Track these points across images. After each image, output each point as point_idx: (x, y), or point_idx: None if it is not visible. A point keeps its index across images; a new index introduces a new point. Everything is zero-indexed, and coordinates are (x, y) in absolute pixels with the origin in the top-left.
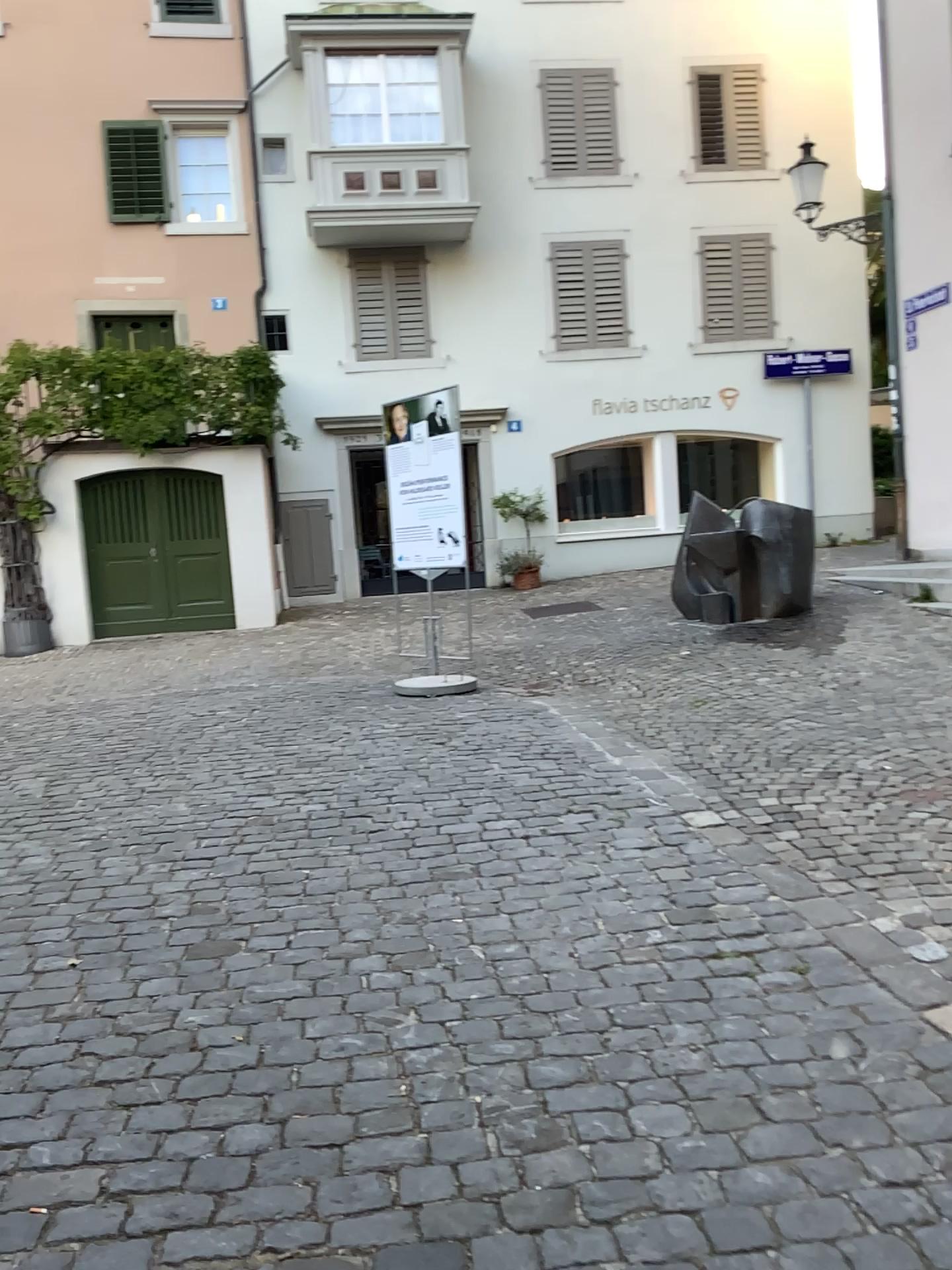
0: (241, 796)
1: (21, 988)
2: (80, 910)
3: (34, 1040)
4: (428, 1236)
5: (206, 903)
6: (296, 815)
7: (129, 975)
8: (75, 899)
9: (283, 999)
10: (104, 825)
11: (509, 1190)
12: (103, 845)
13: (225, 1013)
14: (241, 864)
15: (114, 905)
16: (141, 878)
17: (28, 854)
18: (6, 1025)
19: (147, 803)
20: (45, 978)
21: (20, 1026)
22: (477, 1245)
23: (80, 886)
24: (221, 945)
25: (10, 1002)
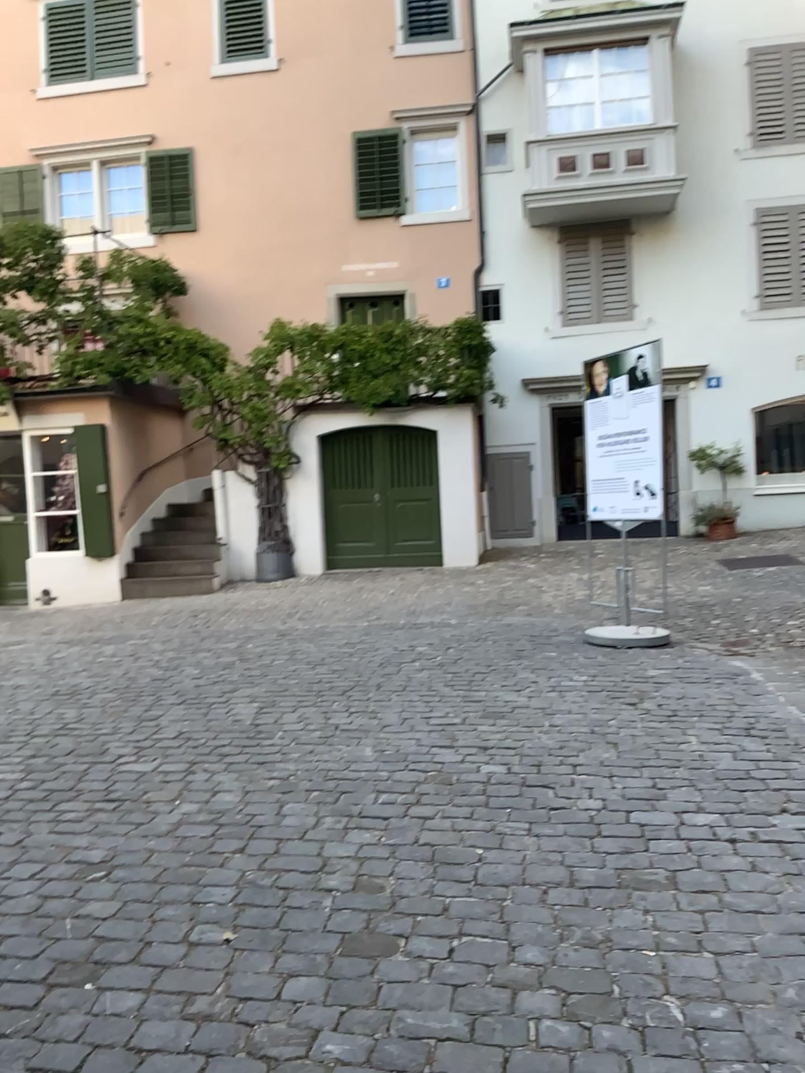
0: (426, 746)
1: (170, 965)
2: (250, 867)
3: (164, 1045)
4: None
5: (372, 879)
6: (477, 775)
7: (278, 968)
8: (249, 853)
9: (436, 1041)
10: (294, 765)
11: None
12: (288, 789)
13: (367, 1050)
14: (415, 831)
15: (283, 866)
16: (314, 835)
17: (219, 791)
18: (144, 1016)
19: (337, 744)
20: (196, 955)
21: (156, 1020)
22: None
23: (257, 836)
24: (379, 941)
25: (155, 983)
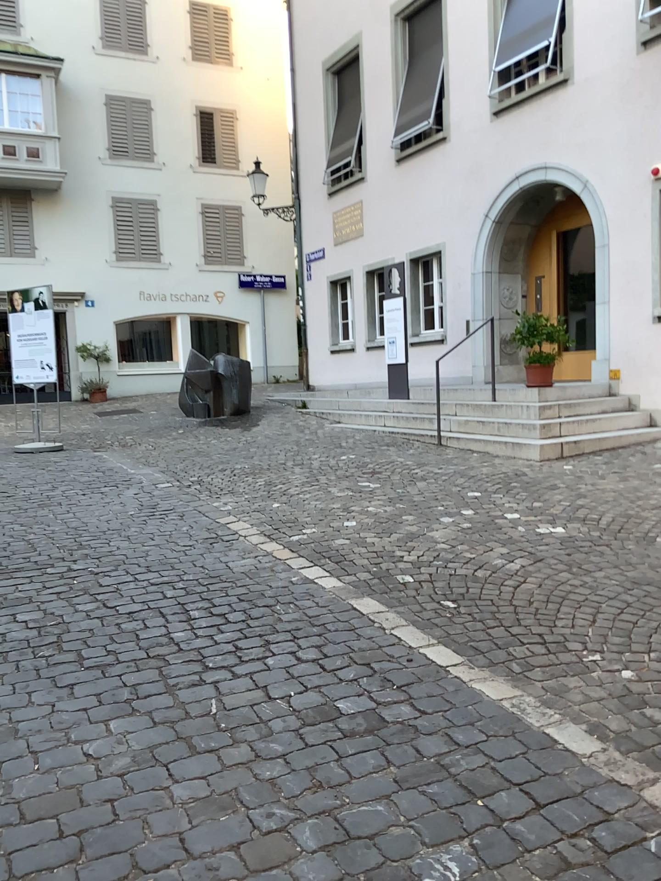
0: None
1: None
2: None
3: None
4: (40, 564)
5: None
6: None
7: None
8: None
9: None
10: None
11: (67, 556)
12: None
13: None
14: None
15: None
16: None
17: None
18: None
19: None
20: None
21: None
22: (56, 563)
23: None
24: None
25: None
